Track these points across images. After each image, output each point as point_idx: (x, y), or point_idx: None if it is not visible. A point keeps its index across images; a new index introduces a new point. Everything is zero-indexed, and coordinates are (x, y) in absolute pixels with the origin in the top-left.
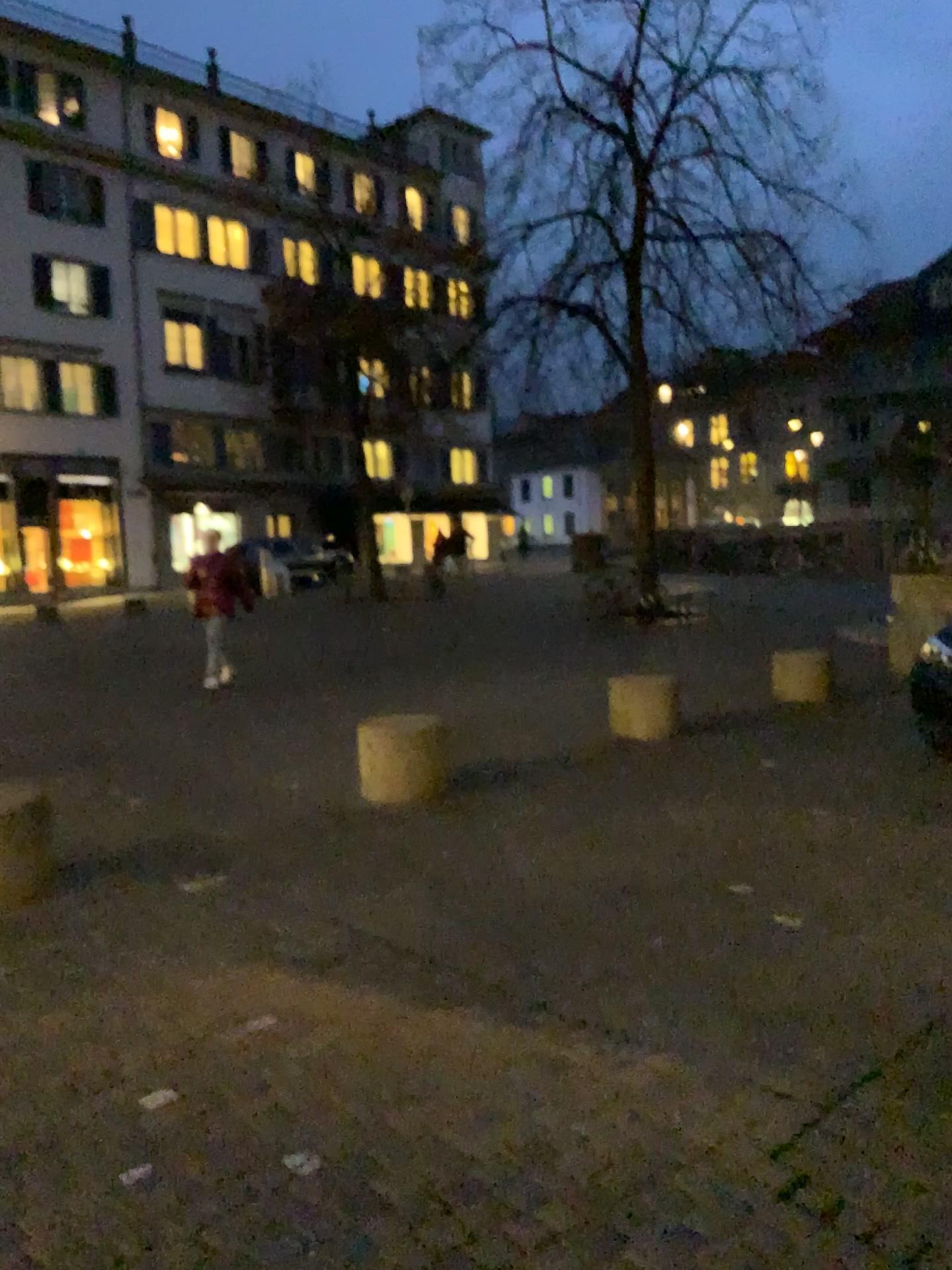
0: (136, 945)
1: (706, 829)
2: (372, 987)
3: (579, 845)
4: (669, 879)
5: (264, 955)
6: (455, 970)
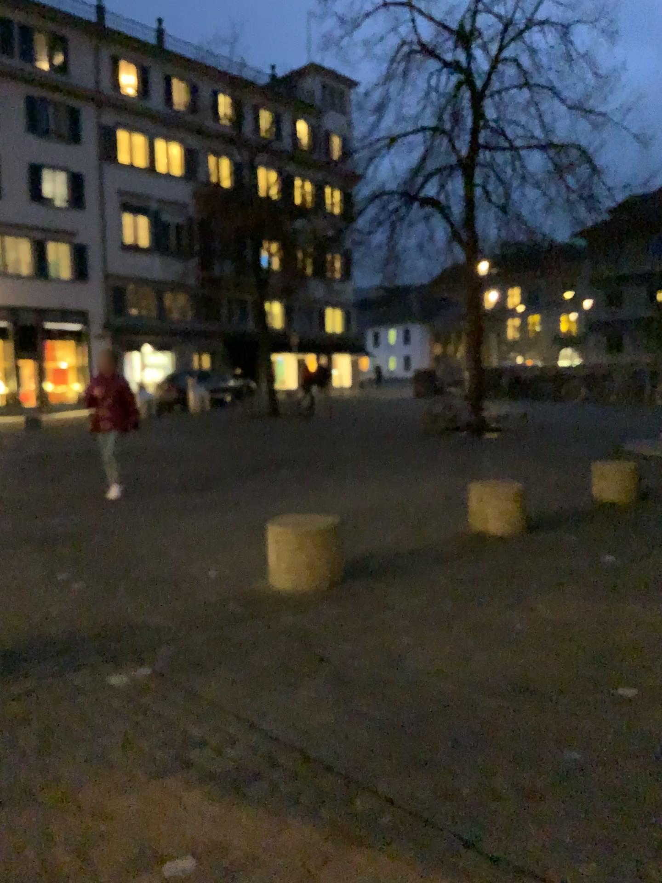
0: (63, 754)
1: (577, 625)
2: (296, 817)
3: (468, 640)
4: (560, 680)
5: (186, 770)
6: (378, 794)
